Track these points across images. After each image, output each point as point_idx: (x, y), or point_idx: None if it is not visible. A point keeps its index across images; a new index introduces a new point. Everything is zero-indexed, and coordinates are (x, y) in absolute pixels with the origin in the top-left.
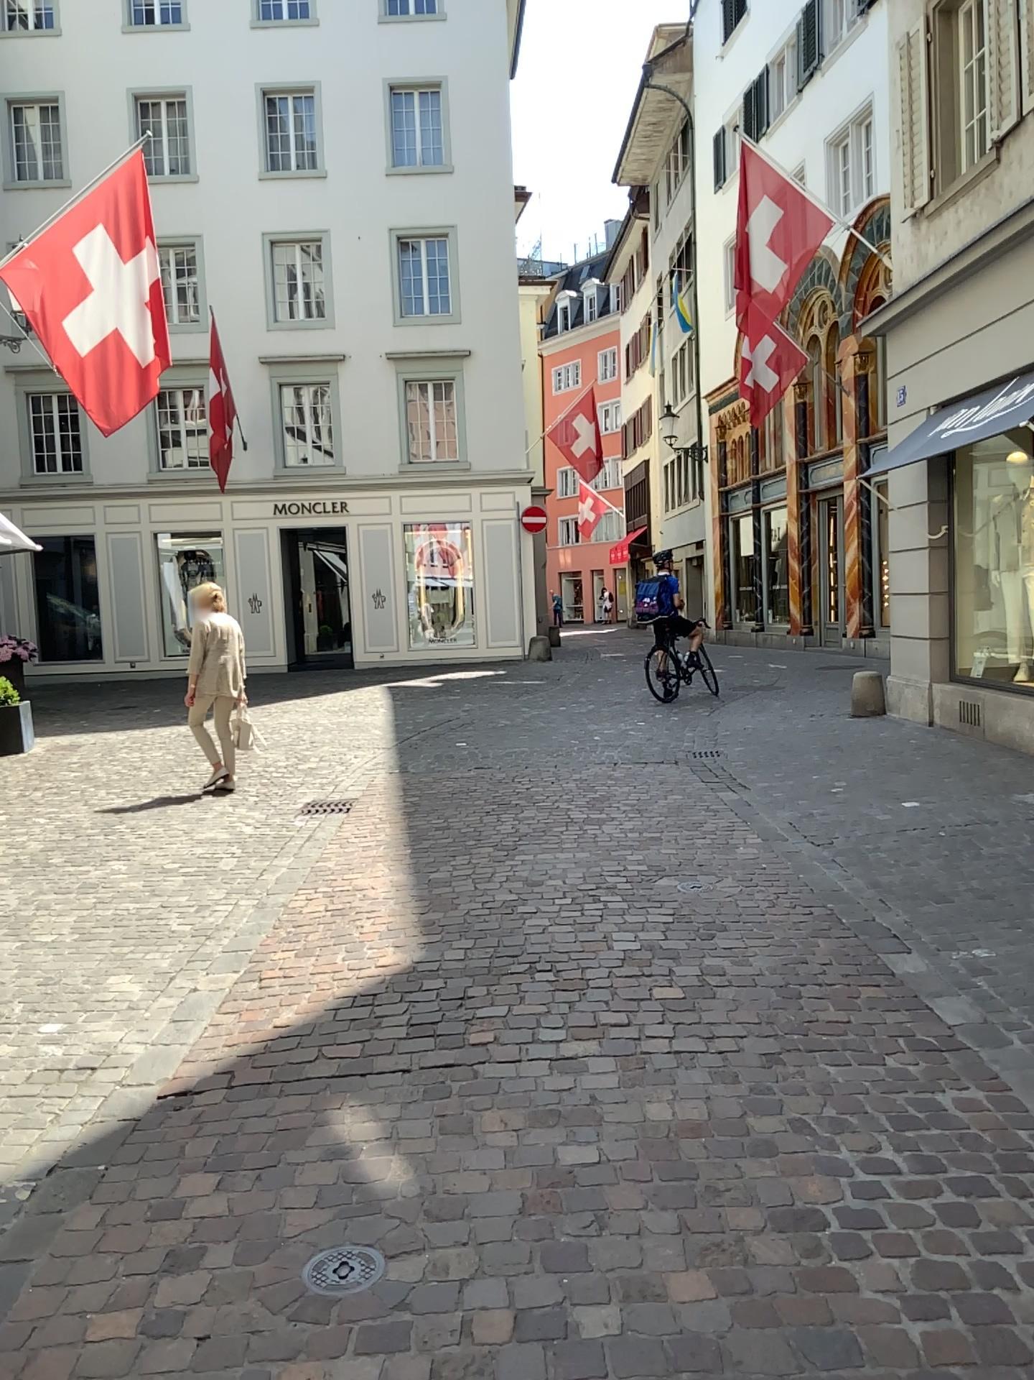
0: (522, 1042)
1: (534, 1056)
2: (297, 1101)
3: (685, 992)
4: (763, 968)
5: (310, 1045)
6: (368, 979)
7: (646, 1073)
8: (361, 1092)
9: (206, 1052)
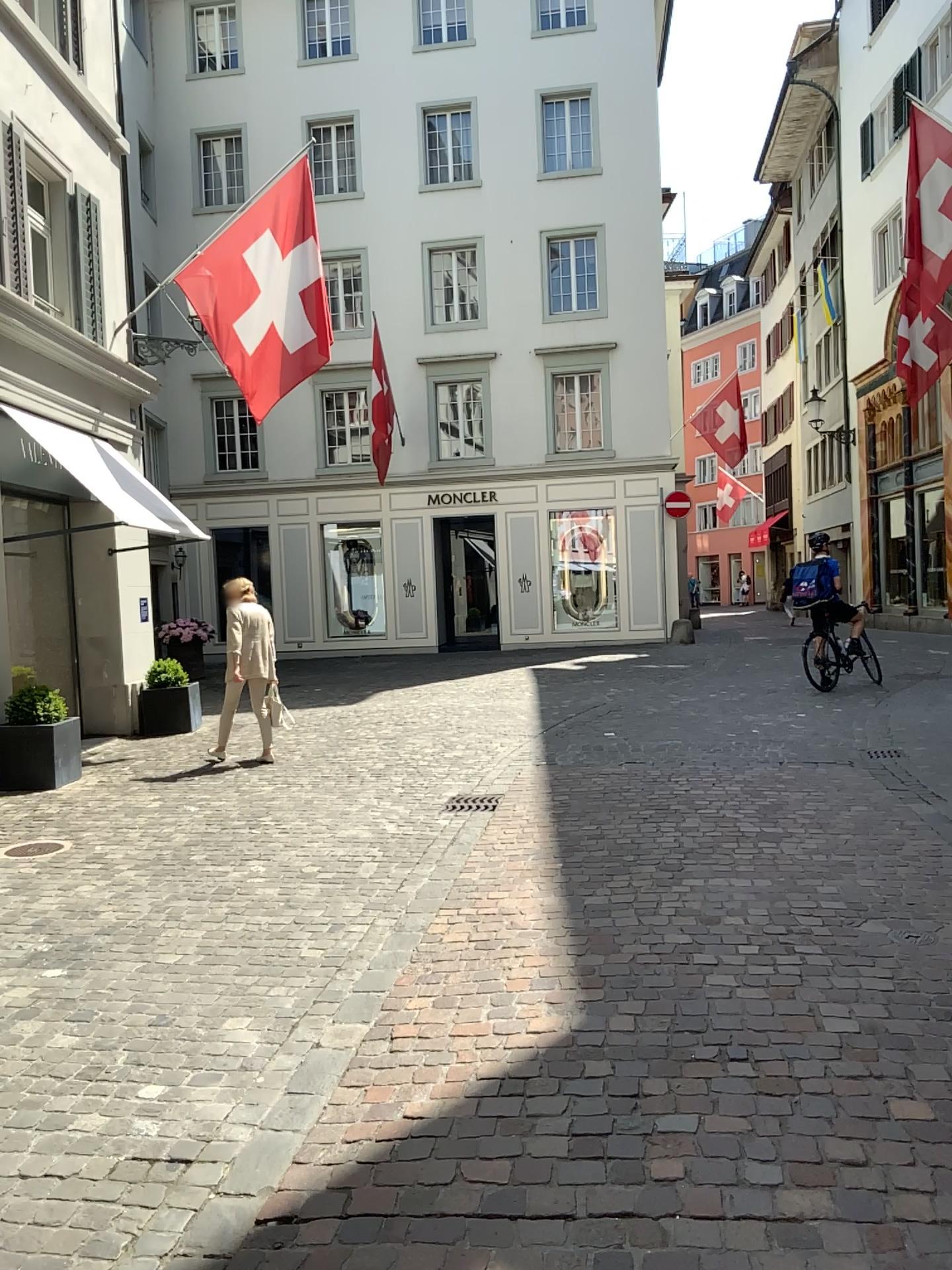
0: (725, 1185)
1: (745, 1216)
2: (425, 1262)
3: (937, 1113)
4: None
5: (446, 1158)
6: (519, 1053)
7: (913, 1267)
8: (510, 1254)
9: (319, 1157)
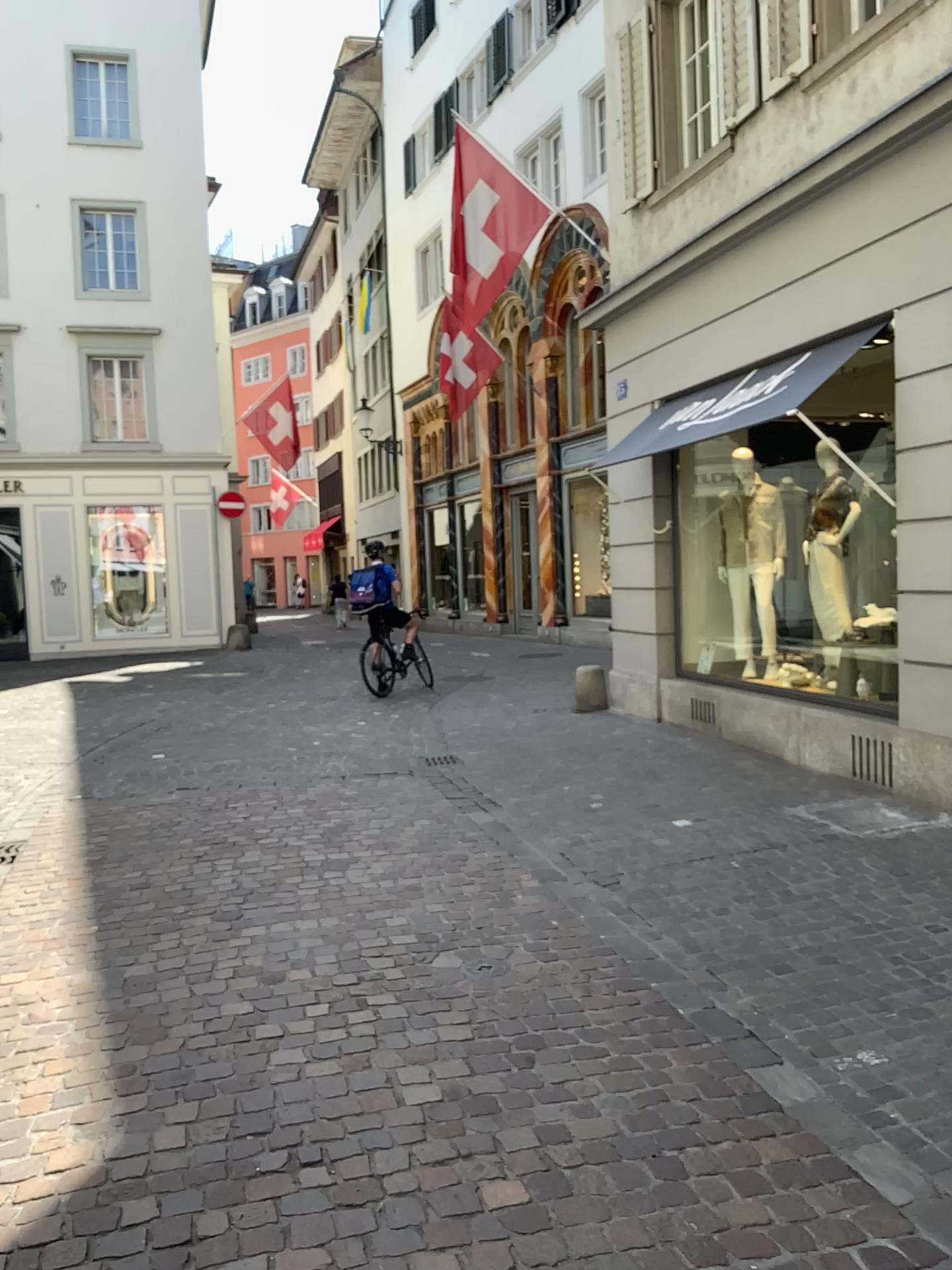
0: None
1: None
2: None
3: (533, 1195)
4: (620, 1124)
5: None
6: (31, 1214)
7: None
8: None
9: None
